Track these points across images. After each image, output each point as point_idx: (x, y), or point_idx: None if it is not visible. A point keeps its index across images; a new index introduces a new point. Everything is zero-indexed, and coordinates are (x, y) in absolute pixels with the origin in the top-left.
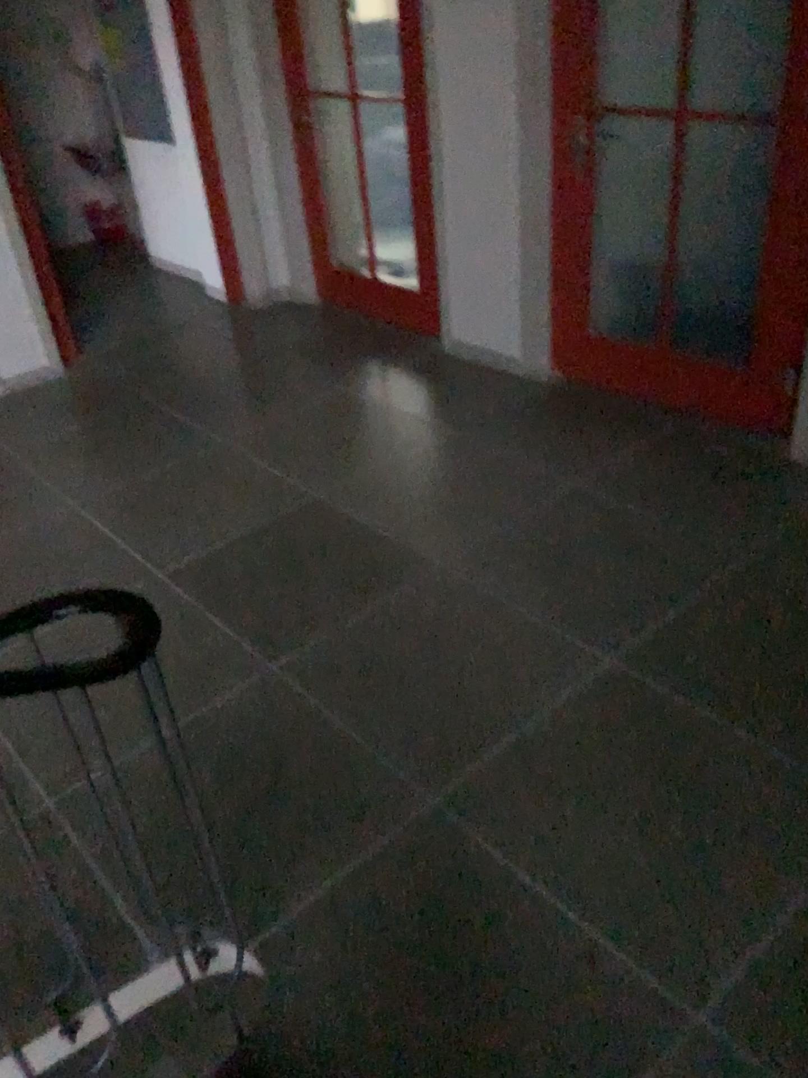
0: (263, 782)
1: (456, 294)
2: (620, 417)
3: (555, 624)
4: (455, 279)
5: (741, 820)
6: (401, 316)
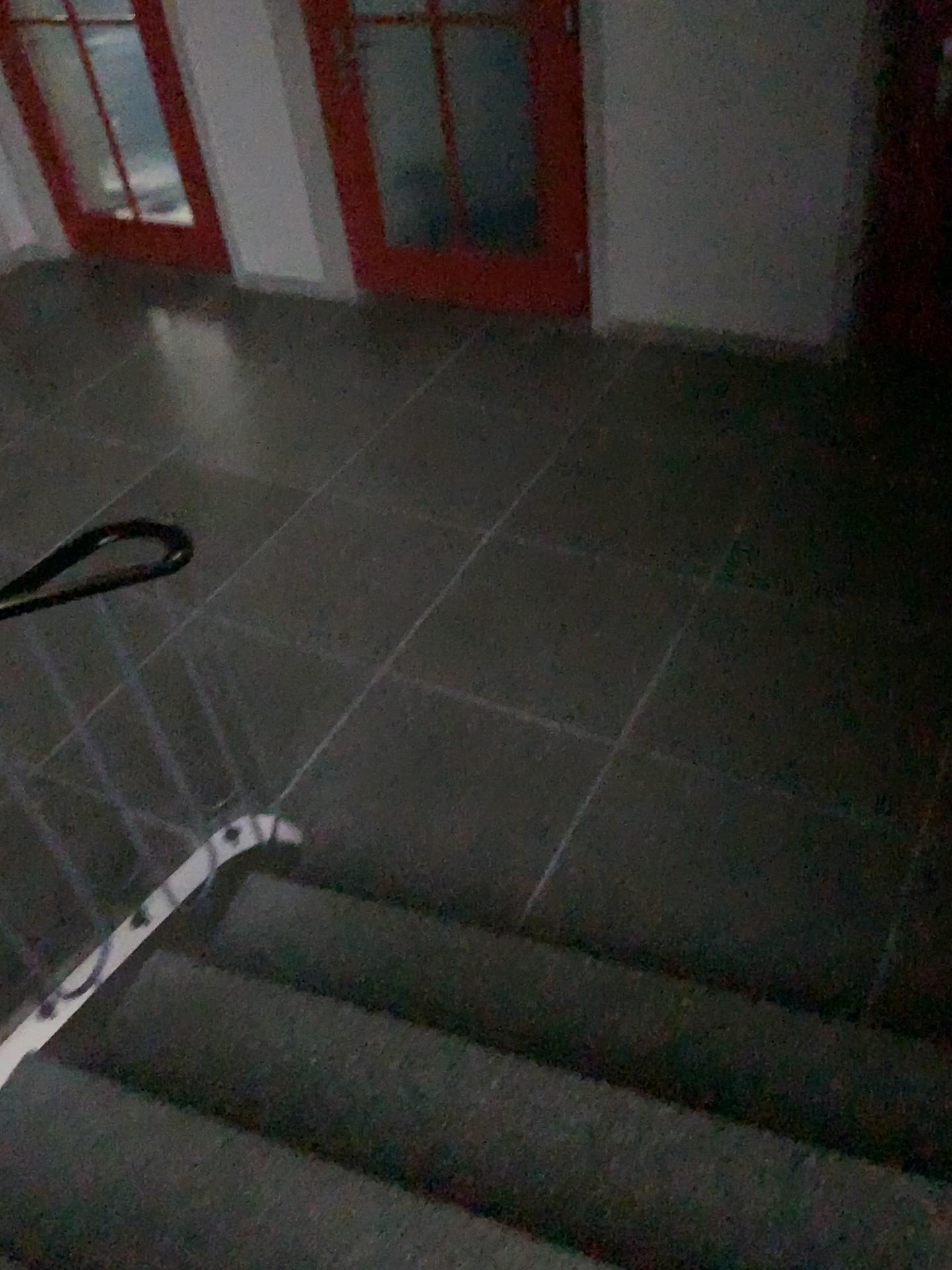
0: (229, 695)
1: (240, 224)
2: (436, 322)
3: (435, 513)
4: (236, 209)
5: (618, 613)
6: (181, 257)
